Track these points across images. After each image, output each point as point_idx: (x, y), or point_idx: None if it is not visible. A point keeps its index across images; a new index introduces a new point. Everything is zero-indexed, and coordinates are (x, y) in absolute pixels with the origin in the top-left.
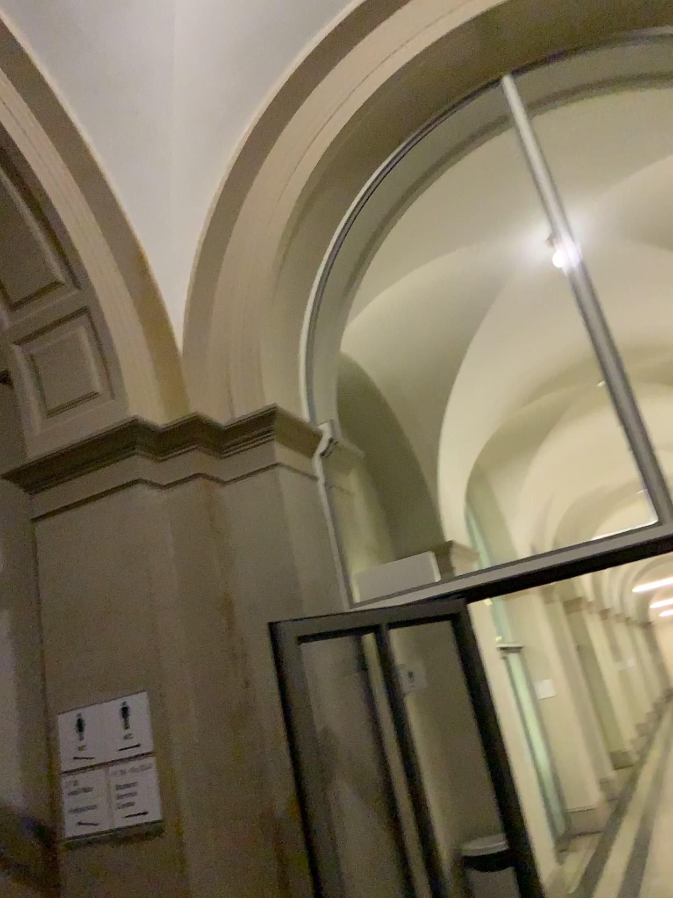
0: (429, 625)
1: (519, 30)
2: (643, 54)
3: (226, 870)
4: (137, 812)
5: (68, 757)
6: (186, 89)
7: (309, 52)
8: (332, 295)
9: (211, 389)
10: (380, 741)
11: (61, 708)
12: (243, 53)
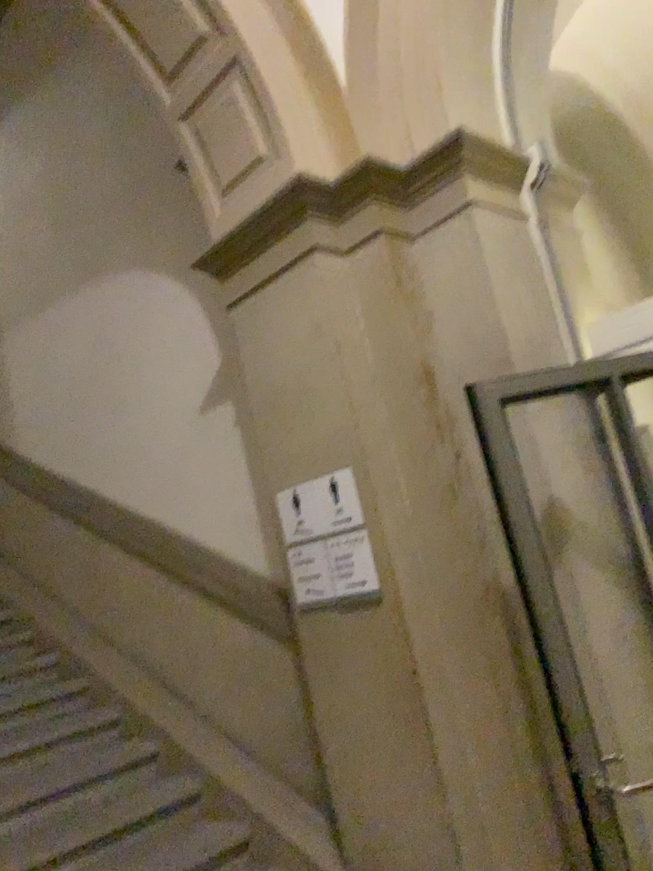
0: None
1: None
2: None
3: (450, 638)
4: (356, 582)
5: (290, 531)
6: None
7: None
8: None
9: (384, 125)
10: (621, 509)
11: (279, 486)
12: None
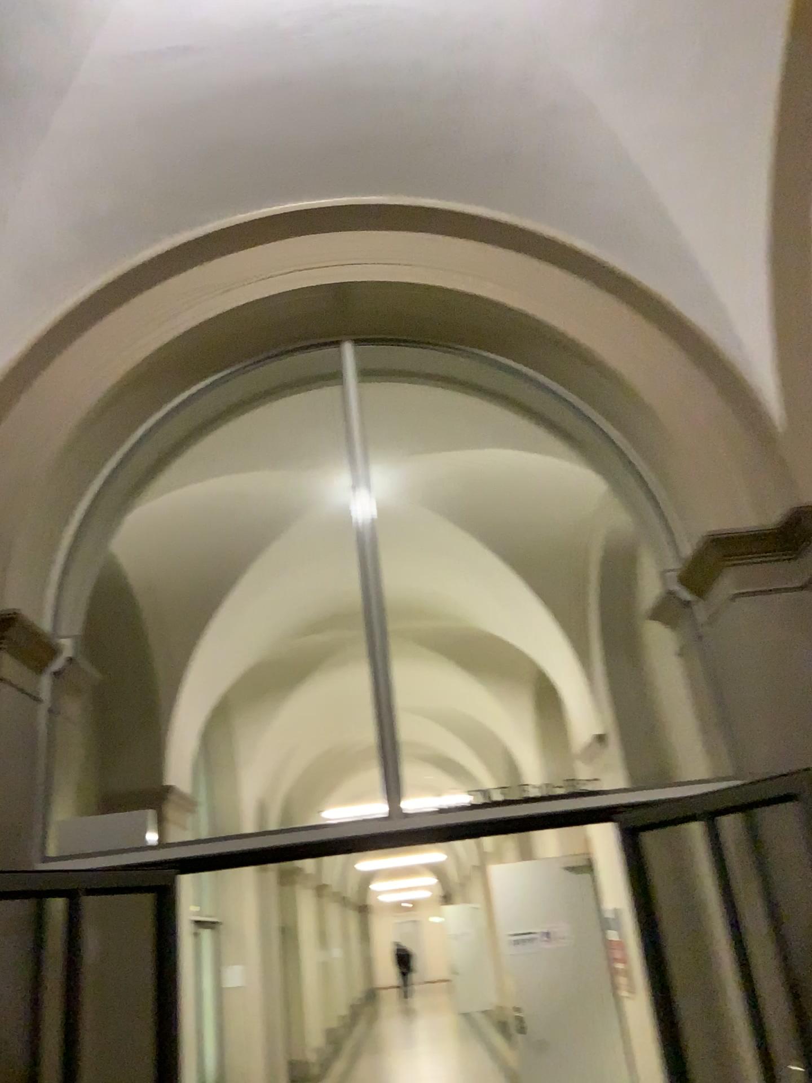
0: (132, 895)
1: (369, 309)
2: (471, 367)
3: None
4: None
5: None
6: (18, 250)
7: (162, 254)
8: (114, 497)
9: None
10: (37, 1026)
11: None
12: (91, 234)
